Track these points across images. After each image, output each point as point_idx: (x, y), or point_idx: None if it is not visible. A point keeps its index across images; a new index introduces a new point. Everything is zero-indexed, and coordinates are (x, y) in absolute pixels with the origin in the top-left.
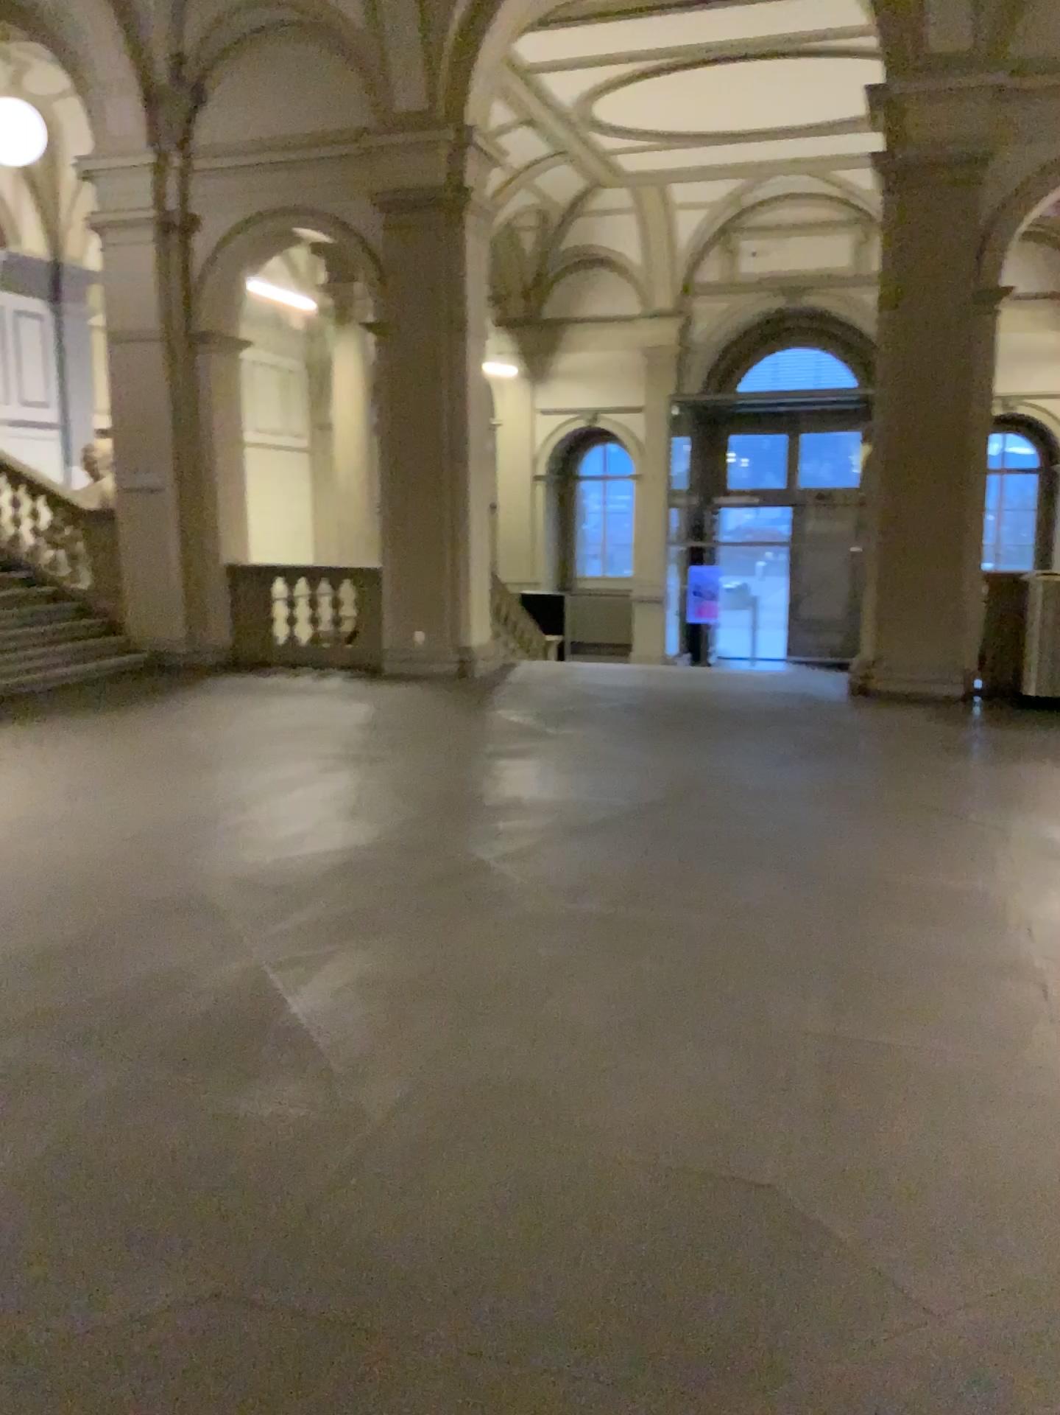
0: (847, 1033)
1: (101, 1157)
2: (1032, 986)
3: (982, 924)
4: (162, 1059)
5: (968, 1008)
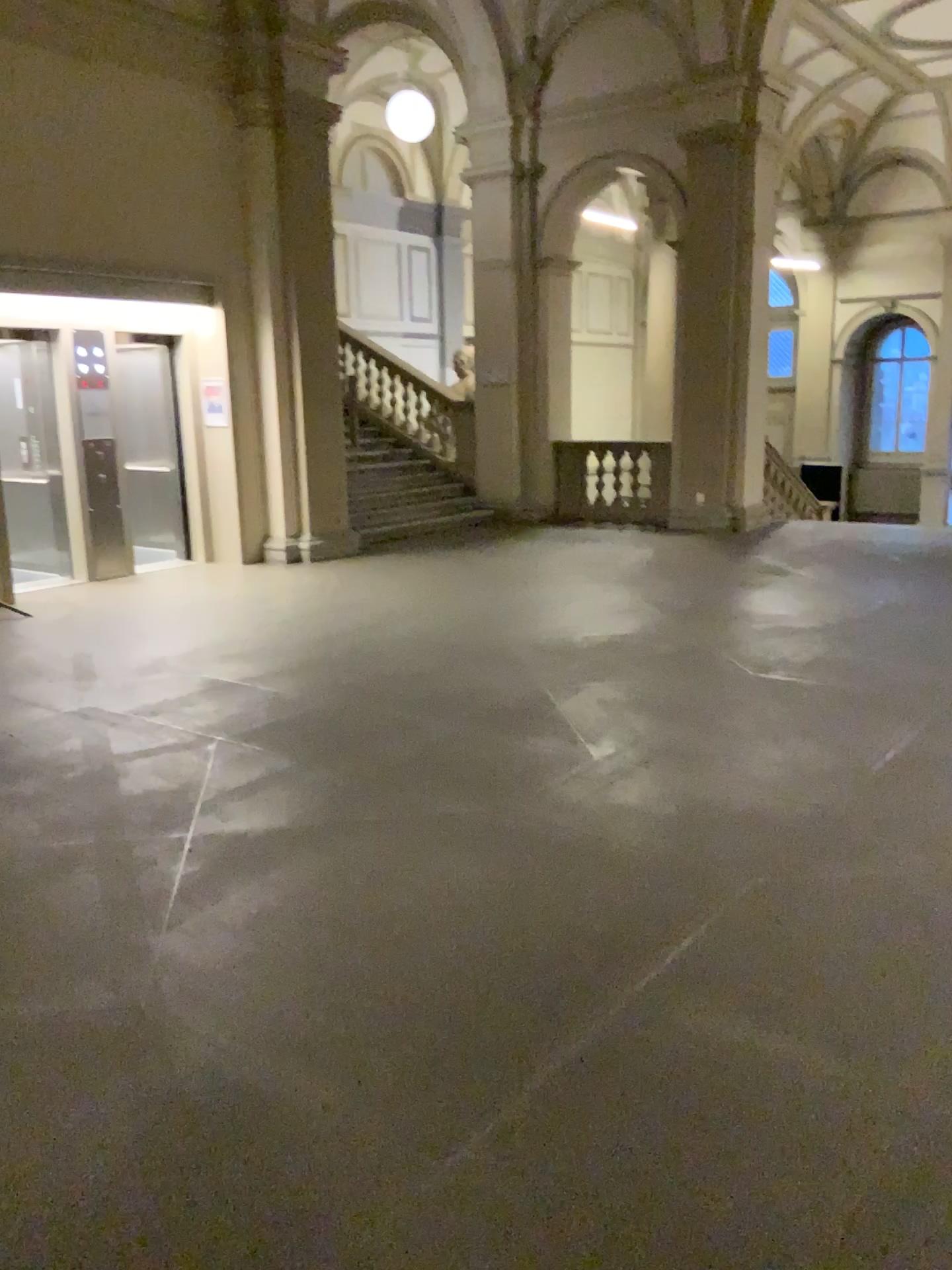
0: (930, 749)
1: (448, 757)
2: None
3: None
4: (483, 723)
5: None
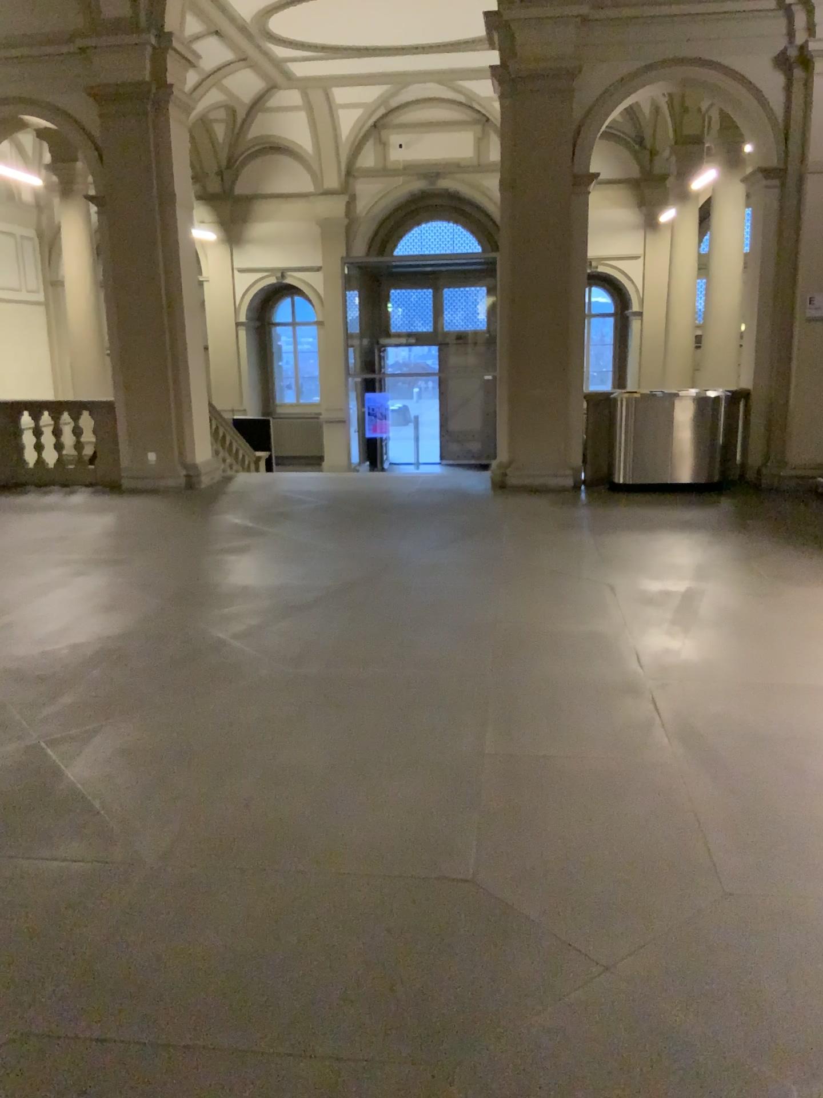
0: (511, 746)
1: None
2: (640, 698)
3: (601, 655)
4: None
5: (596, 719)
